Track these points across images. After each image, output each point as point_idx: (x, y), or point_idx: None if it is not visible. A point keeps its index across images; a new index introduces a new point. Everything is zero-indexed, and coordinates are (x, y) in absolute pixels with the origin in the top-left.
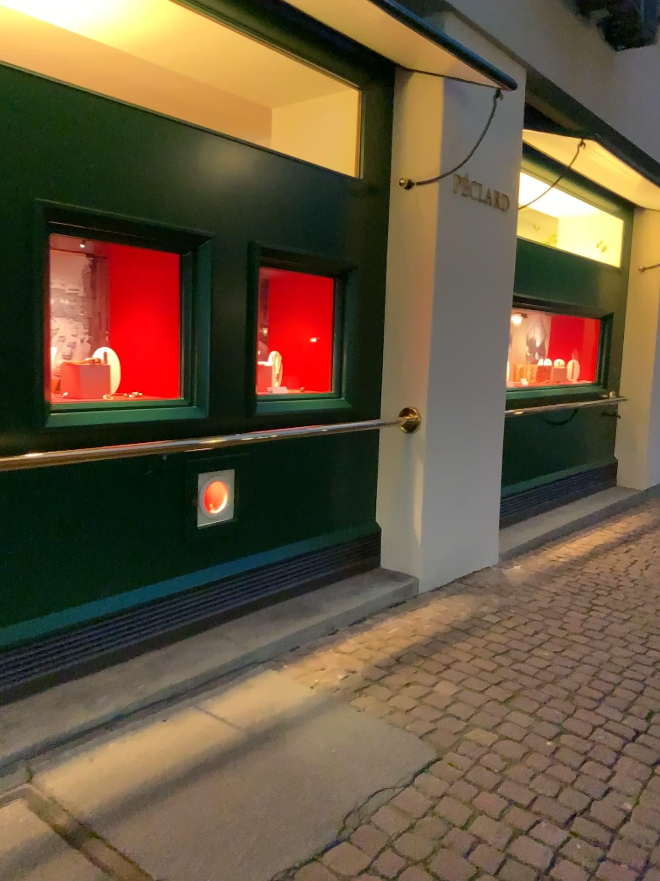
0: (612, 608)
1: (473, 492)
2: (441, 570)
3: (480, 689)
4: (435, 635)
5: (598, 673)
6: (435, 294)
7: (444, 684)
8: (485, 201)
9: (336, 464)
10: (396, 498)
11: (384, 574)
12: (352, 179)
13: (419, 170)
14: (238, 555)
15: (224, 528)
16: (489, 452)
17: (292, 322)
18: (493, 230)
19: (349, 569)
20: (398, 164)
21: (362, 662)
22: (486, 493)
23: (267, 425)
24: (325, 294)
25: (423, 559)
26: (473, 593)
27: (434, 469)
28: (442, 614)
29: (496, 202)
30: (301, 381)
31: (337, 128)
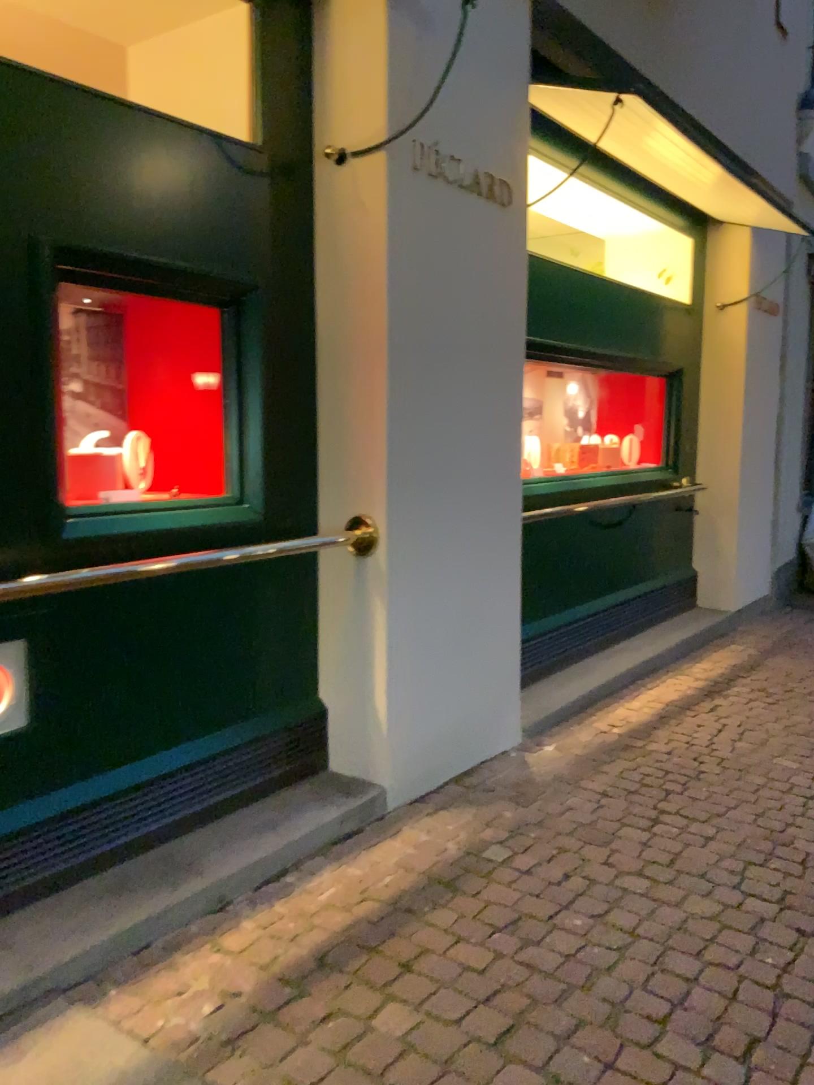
0: (689, 819)
1: (476, 642)
2: (424, 770)
3: (453, 1022)
4: (395, 899)
5: (663, 961)
6: (390, 333)
7: (389, 1014)
8: (474, 189)
9: (238, 612)
10: (346, 660)
11: (331, 782)
12: (245, 147)
13: (355, 131)
14: (47, 784)
15: (13, 741)
16: (499, 578)
17: (164, 383)
18: (490, 236)
19: (270, 781)
20: (325, 124)
21: (253, 975)
22: (497, 640)
23: (94, 558)
24: (210, 337)
25: (390, 757)
26: (473, 805)
27: (403, 612)
28: (415, 853)
29: (491, 191)
30: (185, 479)
31: (223, 68)
